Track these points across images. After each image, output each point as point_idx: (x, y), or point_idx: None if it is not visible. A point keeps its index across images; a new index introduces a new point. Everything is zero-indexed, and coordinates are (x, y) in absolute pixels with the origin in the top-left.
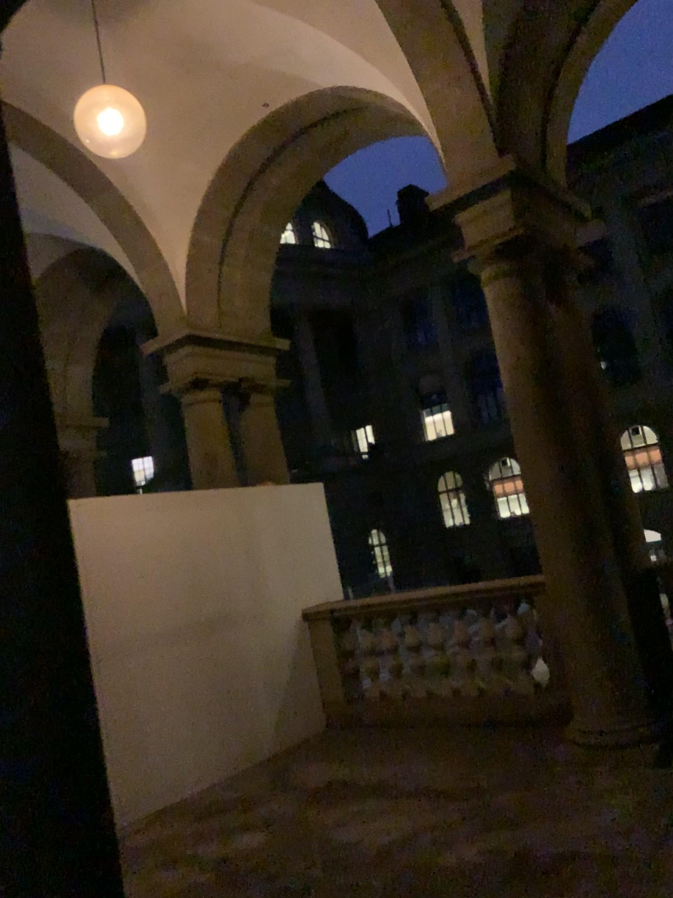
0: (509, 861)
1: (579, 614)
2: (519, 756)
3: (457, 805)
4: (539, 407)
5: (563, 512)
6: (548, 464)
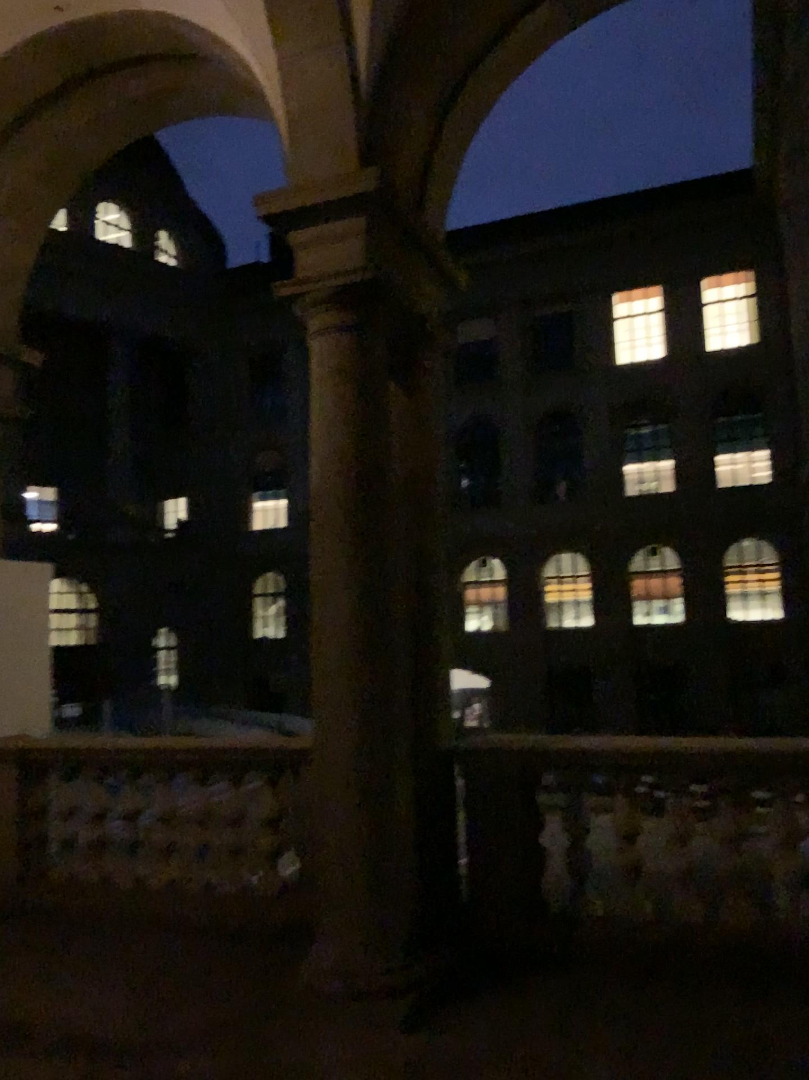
0: None
1: (358, 806)
2: (241, 995)
3: (127, 1077)
4: (360, 518)
5: (364, 666)
6: (356, 598)
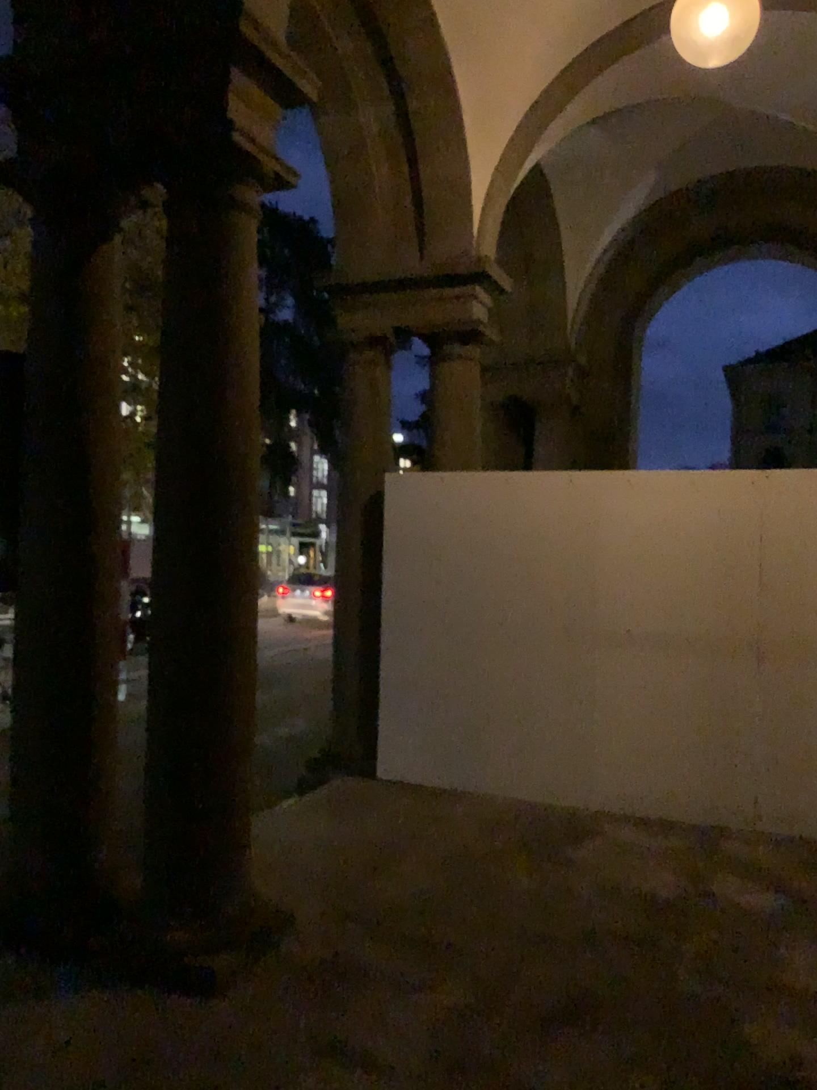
0: (765, 1067)
1: None
2: None
3: None
4: None
5: None
6: None
